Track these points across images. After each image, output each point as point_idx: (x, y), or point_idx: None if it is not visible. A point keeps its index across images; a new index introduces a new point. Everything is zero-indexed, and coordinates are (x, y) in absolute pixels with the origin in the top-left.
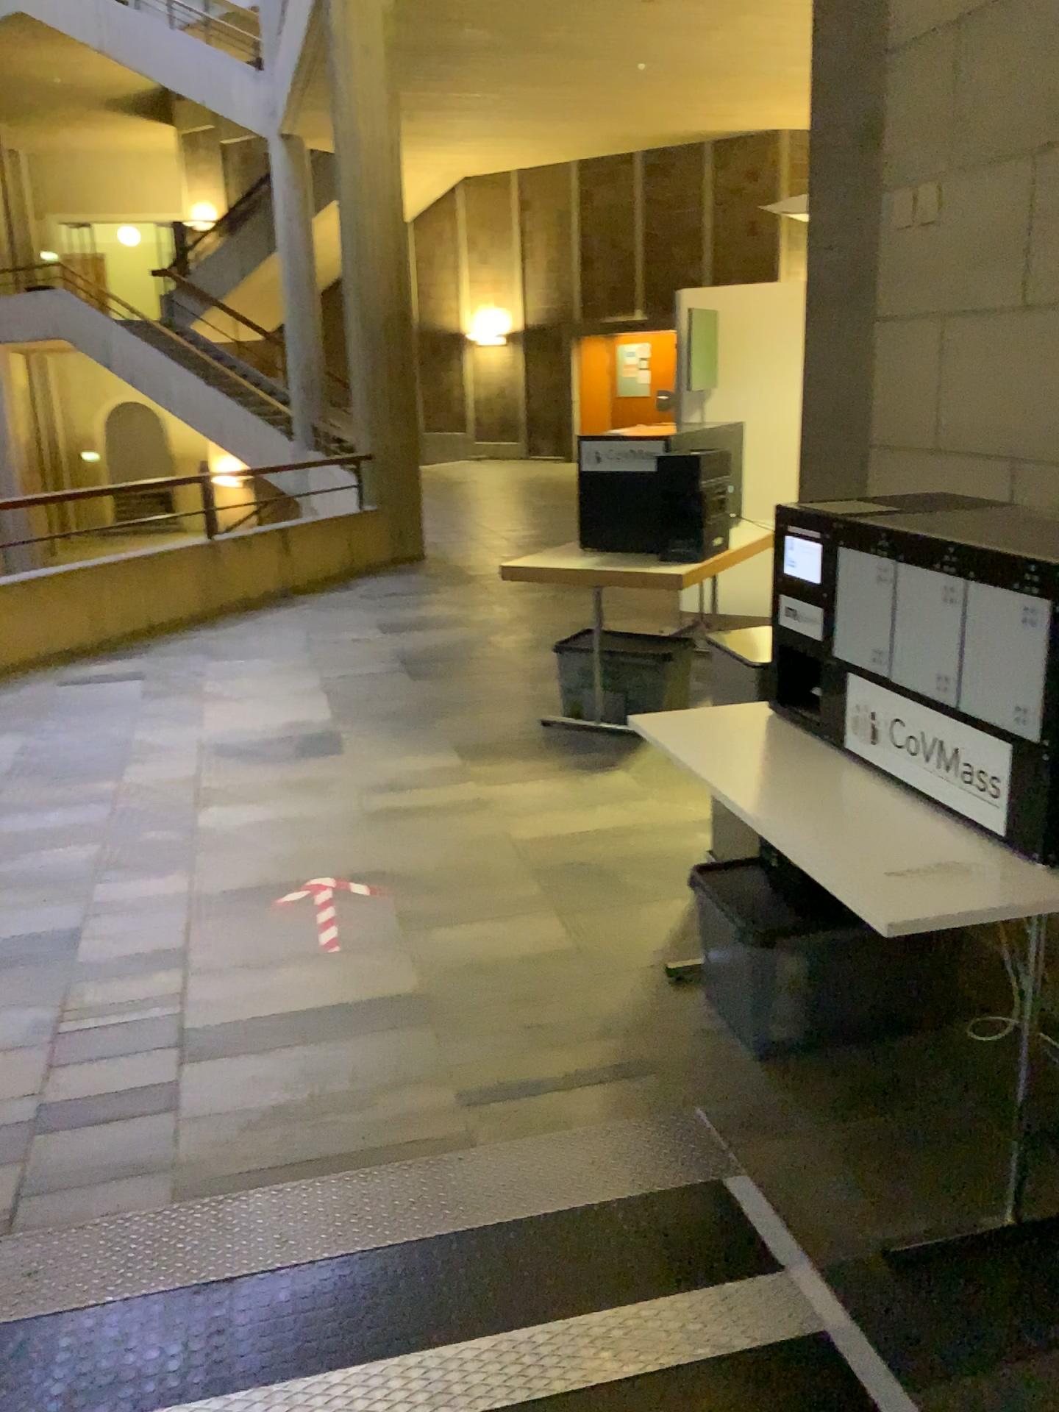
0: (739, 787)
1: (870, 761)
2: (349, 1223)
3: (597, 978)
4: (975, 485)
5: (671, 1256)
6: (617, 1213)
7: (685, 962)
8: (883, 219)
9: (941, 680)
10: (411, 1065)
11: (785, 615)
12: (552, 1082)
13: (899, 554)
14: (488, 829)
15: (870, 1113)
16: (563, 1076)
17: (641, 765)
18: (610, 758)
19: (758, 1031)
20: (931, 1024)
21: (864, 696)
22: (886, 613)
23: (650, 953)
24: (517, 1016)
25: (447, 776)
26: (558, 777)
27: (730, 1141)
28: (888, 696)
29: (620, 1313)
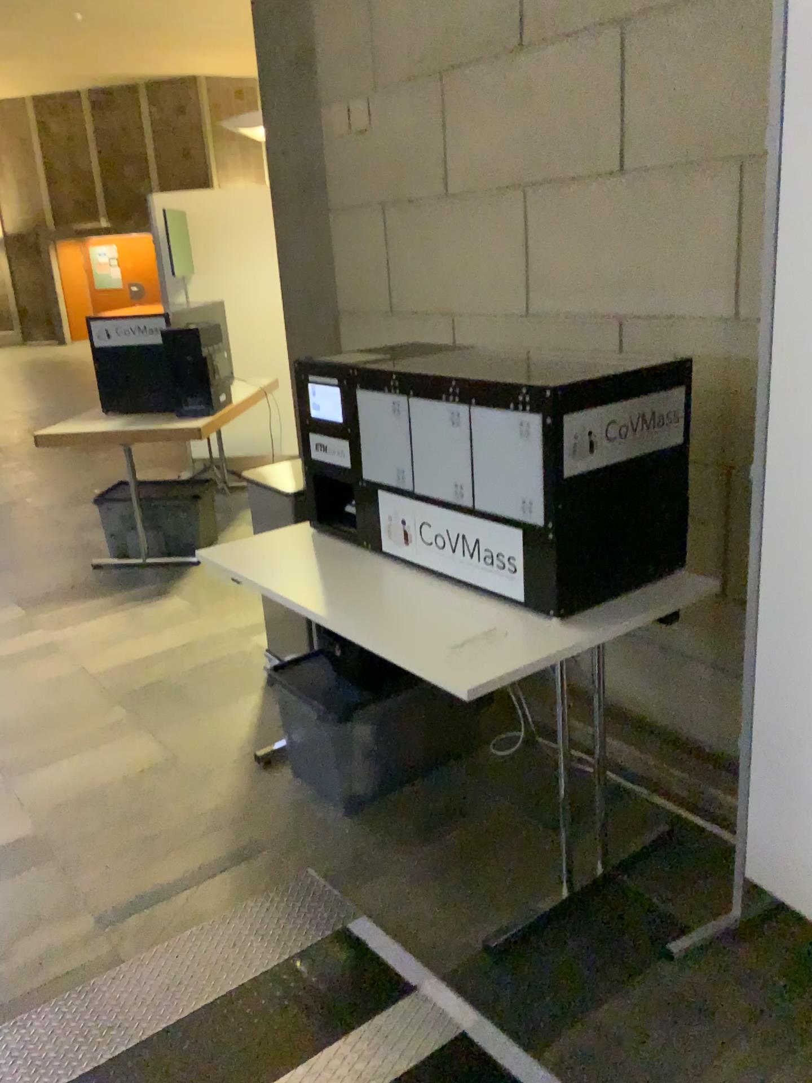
0: (308, 597)
1: (405, 557)
2: (17, 1080)
3: (196, 778)
4: (427, 333)
5: (324, 1009)
6: (268, 984)
7: (268, 747)
8: (326, 127)
9: (458, 486)
10: (42, 903)
11: (313, 449)
12: (180, 881)
13: (409, 388)
14: (66, 668)
15: (443, 835)
16: (188, 874)
17: (188, 588)
18: (160, 587)
19: (342, 790)
20: (468, 751)
21: (390, 506)
22: (402, 437)
23: (234, 745)
24: (133, 830)
25: (16, 627)
26: (119, 610)
27: (343, 890)
28: (414, 504)
29: (295, 1077)
